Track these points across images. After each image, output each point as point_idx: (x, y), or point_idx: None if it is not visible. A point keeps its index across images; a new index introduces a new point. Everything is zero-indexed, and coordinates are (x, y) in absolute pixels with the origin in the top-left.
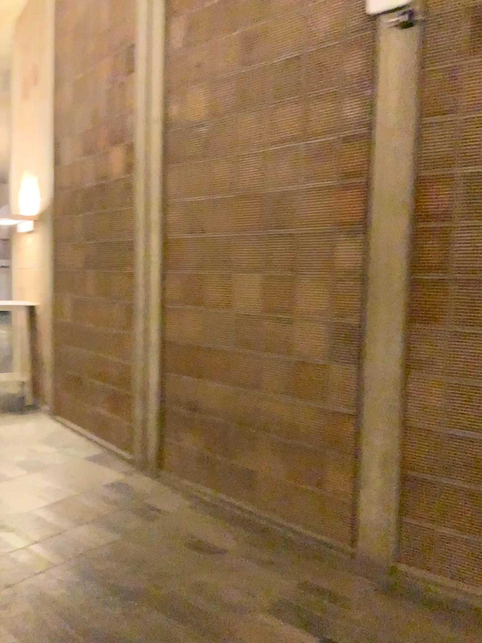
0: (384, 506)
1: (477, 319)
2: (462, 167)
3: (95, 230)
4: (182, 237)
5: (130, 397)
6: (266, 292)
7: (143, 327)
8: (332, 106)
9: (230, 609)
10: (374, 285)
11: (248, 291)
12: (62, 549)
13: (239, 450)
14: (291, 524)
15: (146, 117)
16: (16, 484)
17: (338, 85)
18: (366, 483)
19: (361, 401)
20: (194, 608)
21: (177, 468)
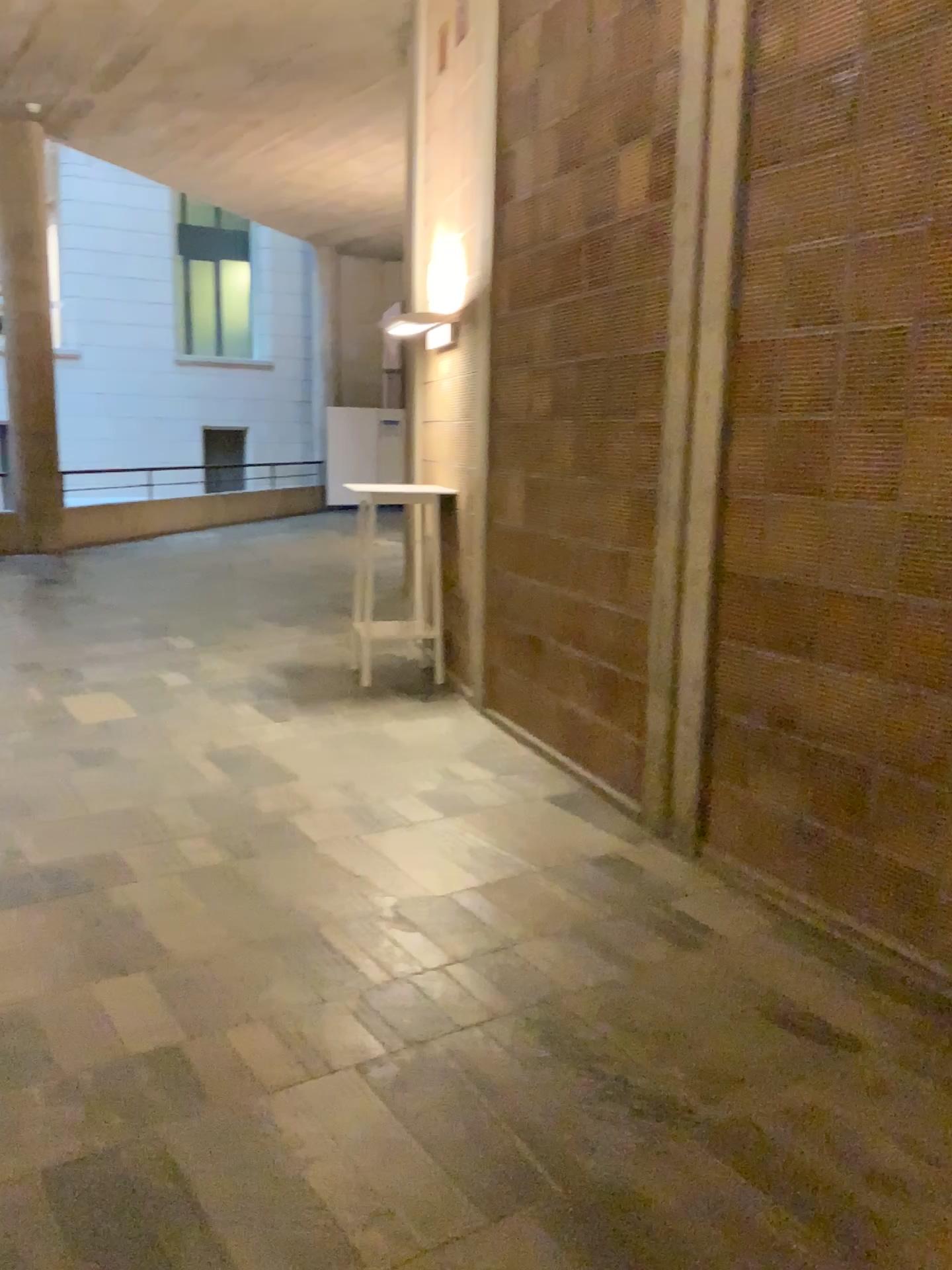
0: None
1: None
2: None
3: (582, 334)
4: (779, 339)
5: (644, 685)
6: None
7: (680, 541)
8: None
9: (883, 1186)
10: None
11: (944, 461)
12: (513, 983)
13: (895, 824)
14: None
15: (708, 66)
16: (422, 837)
17: None
18: None
19: None
20: (796, 1166)
21: (741, 843)
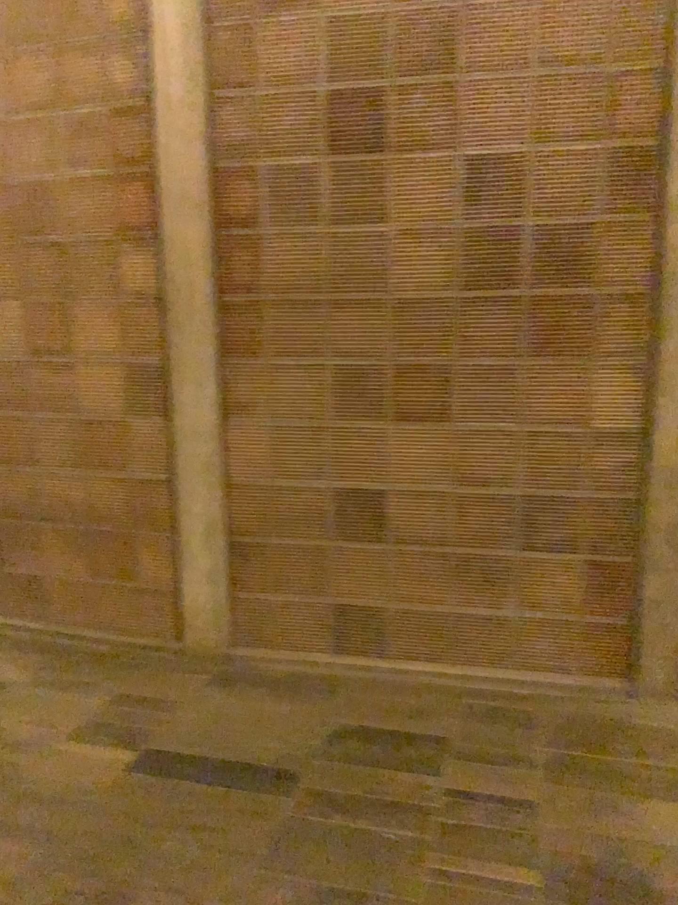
0: (211, 586)
1: (298, 347)
2: (265, 157)
3: None
4: None
5: None
6: (28, 327)
7: None
8: (93, 60)
9: (18, 750)
10: (173, 311)
11: (1, 328)
12: None
13: (15, 552)
14: (99, 635)
15: None
16: None
17: (99, 31)
18: (188, 562)
19: (172, 462)
20: None
21: None
